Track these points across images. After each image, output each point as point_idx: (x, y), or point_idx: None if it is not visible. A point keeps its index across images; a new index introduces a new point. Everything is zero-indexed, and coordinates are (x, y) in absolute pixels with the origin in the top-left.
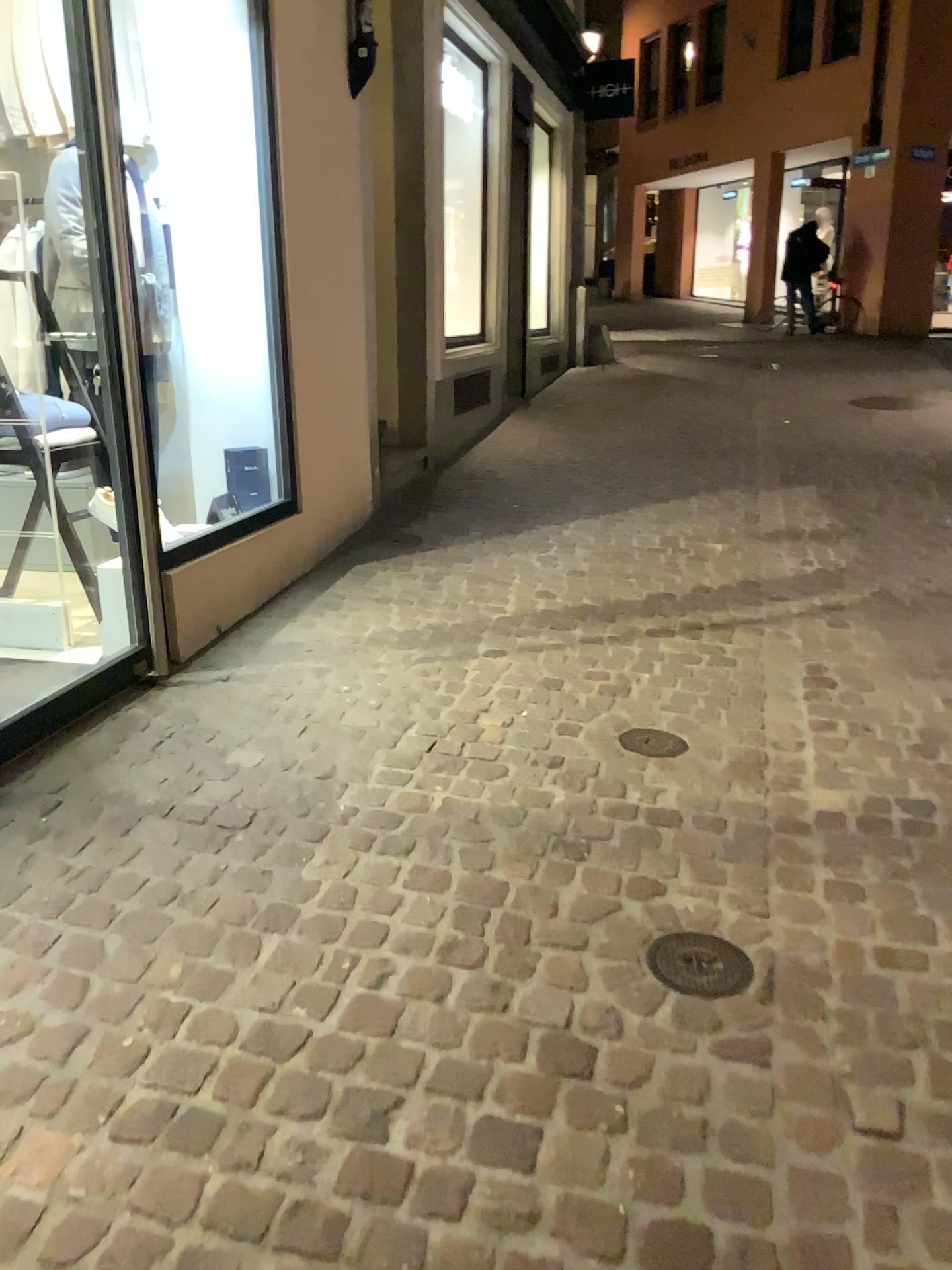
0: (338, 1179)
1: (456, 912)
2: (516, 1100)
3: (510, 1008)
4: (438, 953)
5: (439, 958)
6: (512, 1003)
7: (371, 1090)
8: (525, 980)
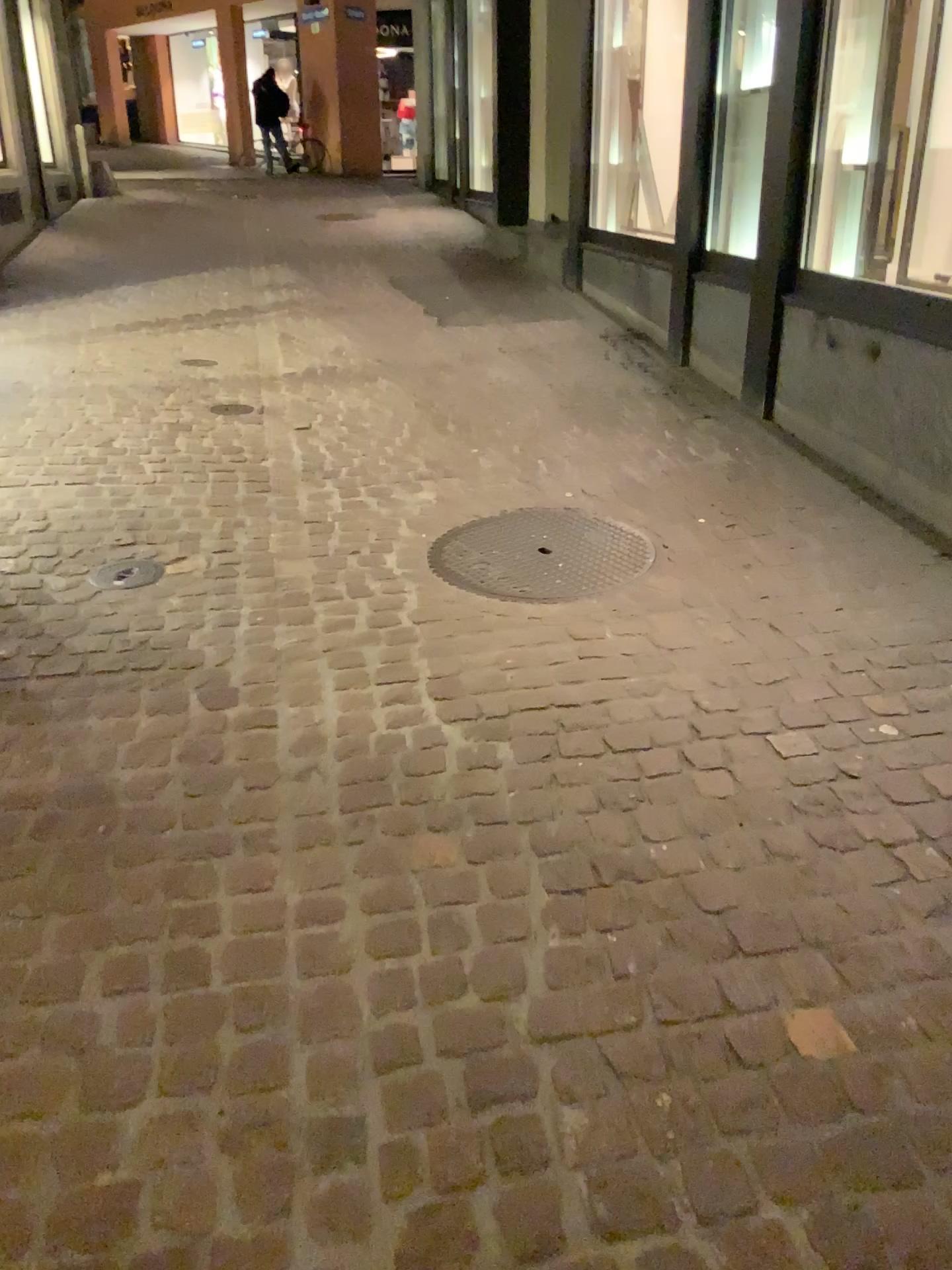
0: (100, 451)
1: (117, 406)
2: (163, 434)
3: (152, 419)
4: (114, 413)
5: (115, 414)
6: (153, 418)
7: (102, 437)
8: (157, 415)
